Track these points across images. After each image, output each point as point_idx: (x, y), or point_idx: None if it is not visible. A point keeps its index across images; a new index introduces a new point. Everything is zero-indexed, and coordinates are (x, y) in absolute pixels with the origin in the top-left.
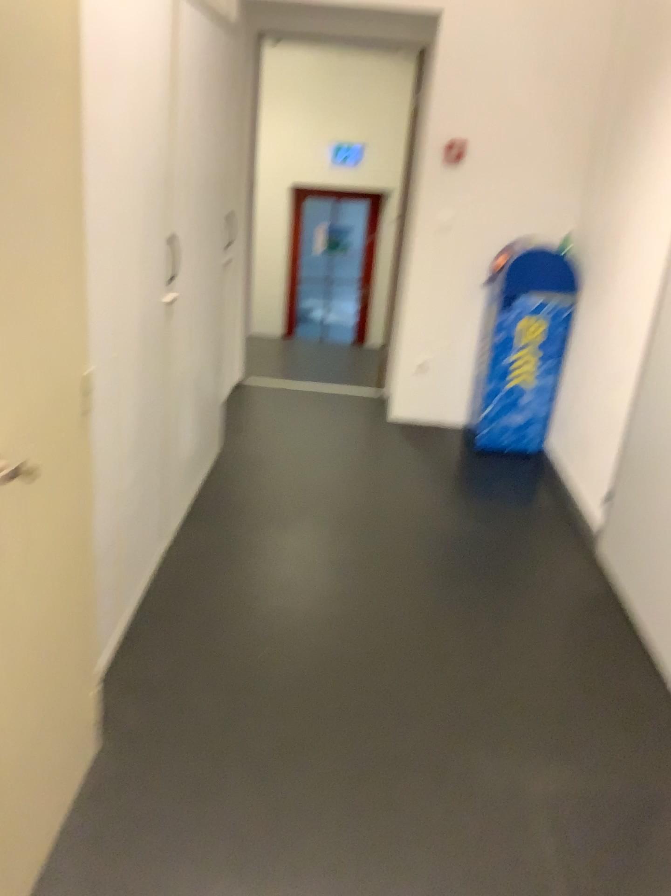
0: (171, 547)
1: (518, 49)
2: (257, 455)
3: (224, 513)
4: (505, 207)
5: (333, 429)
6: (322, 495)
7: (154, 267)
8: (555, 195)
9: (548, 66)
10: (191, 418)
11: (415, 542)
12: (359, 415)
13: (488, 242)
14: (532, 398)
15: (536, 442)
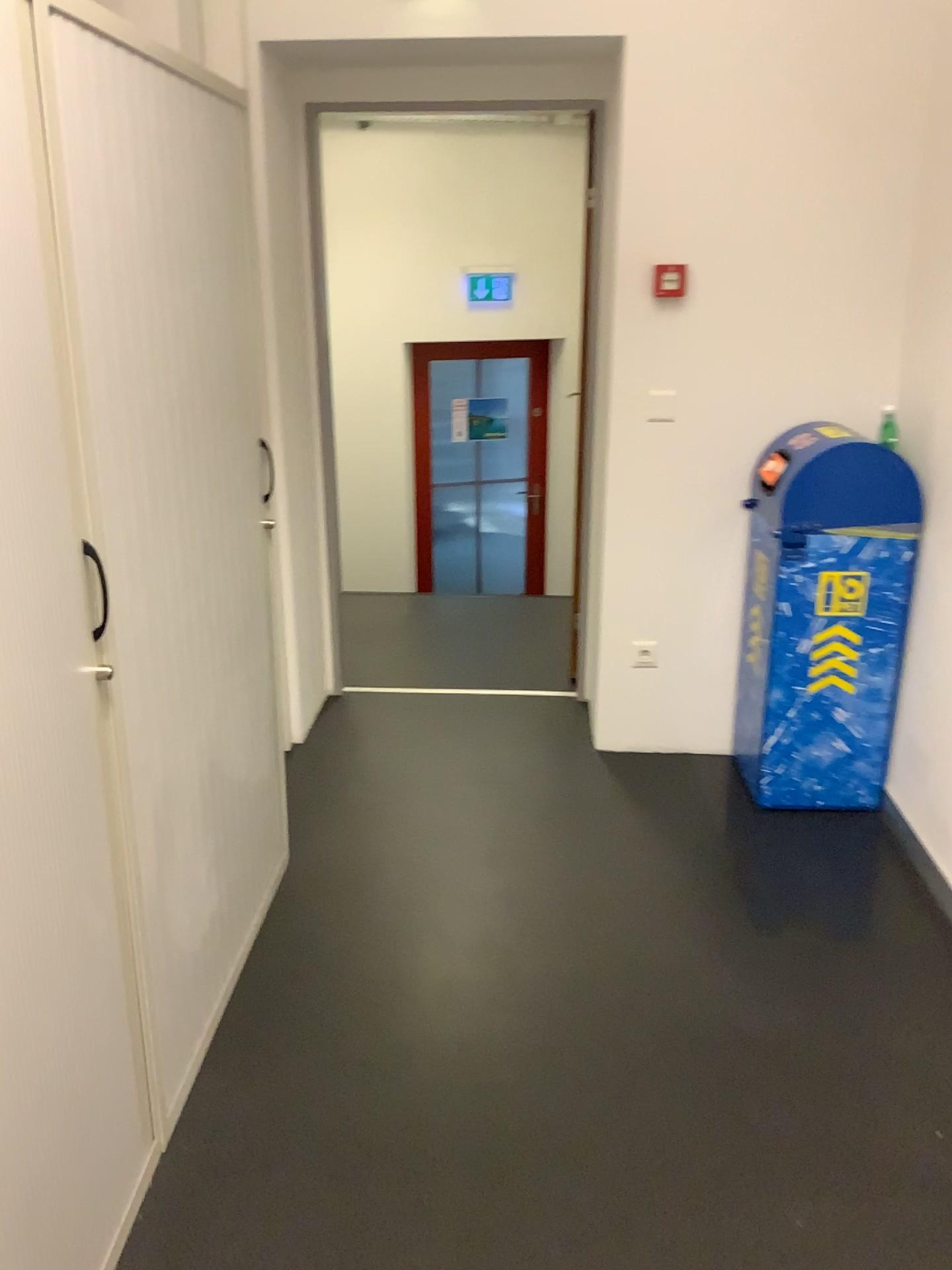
0: (176, 1145)
1: (769, 83)
2: (361, 862)
3: (291, 1028)
4: (771, 364)
5: (498, 782)
6: (484, 953)
7: (30, 627)
8: (860, 335)
9: (827, 109)
10: (208, 851)
11: (677, 1068)
12: (544, 746)
13: (744, 428)
14: (858, 708)
15: (874, 786)
